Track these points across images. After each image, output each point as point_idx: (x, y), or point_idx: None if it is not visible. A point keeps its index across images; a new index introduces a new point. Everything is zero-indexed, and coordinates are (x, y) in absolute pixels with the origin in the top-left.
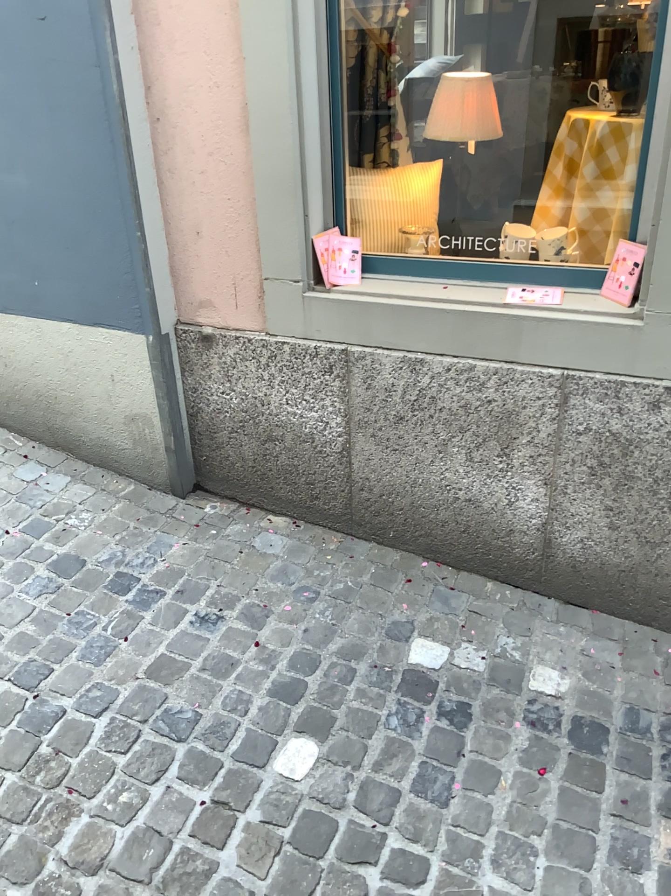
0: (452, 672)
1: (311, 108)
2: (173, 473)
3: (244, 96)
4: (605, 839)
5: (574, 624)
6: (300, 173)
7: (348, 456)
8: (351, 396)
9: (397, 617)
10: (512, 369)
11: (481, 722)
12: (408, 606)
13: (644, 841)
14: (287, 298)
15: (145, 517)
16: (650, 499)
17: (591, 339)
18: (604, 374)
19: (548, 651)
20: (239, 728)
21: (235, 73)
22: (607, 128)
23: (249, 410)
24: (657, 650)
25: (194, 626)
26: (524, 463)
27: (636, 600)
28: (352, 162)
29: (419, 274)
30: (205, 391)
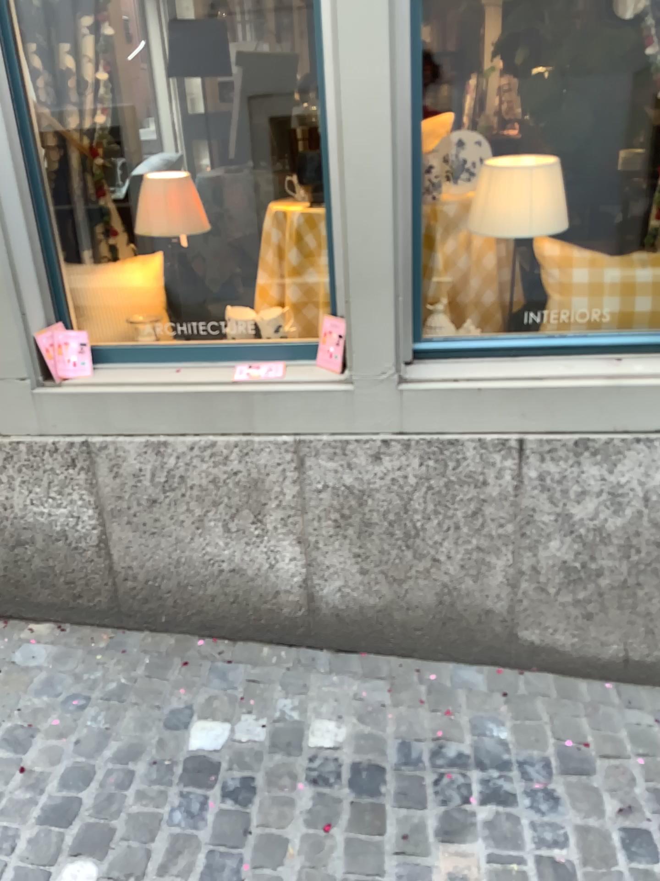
0: (233, 746)
1: (13, 212)
2: None
3: None
4: (389, 879)
5: (345, 671)
6: (12, 276)
7: (106, 547)
8: (99, 487)
9: (174, 703)
10: (248, 441)
11: (265, 792)
12: (185, 689)
13: (425, 869)
14: (18, 399)
15: None
16: (389, 542)
17: (313, 405)
18: (329, 435)
19: (323, 703)
20: (5, 870)
21: None
22: (302, 217)
23: None
24: (420, 678)
25: None
26: (275, 526)
27: (396, 636)
28: (71, 260)
29: (149, 361)
30: None
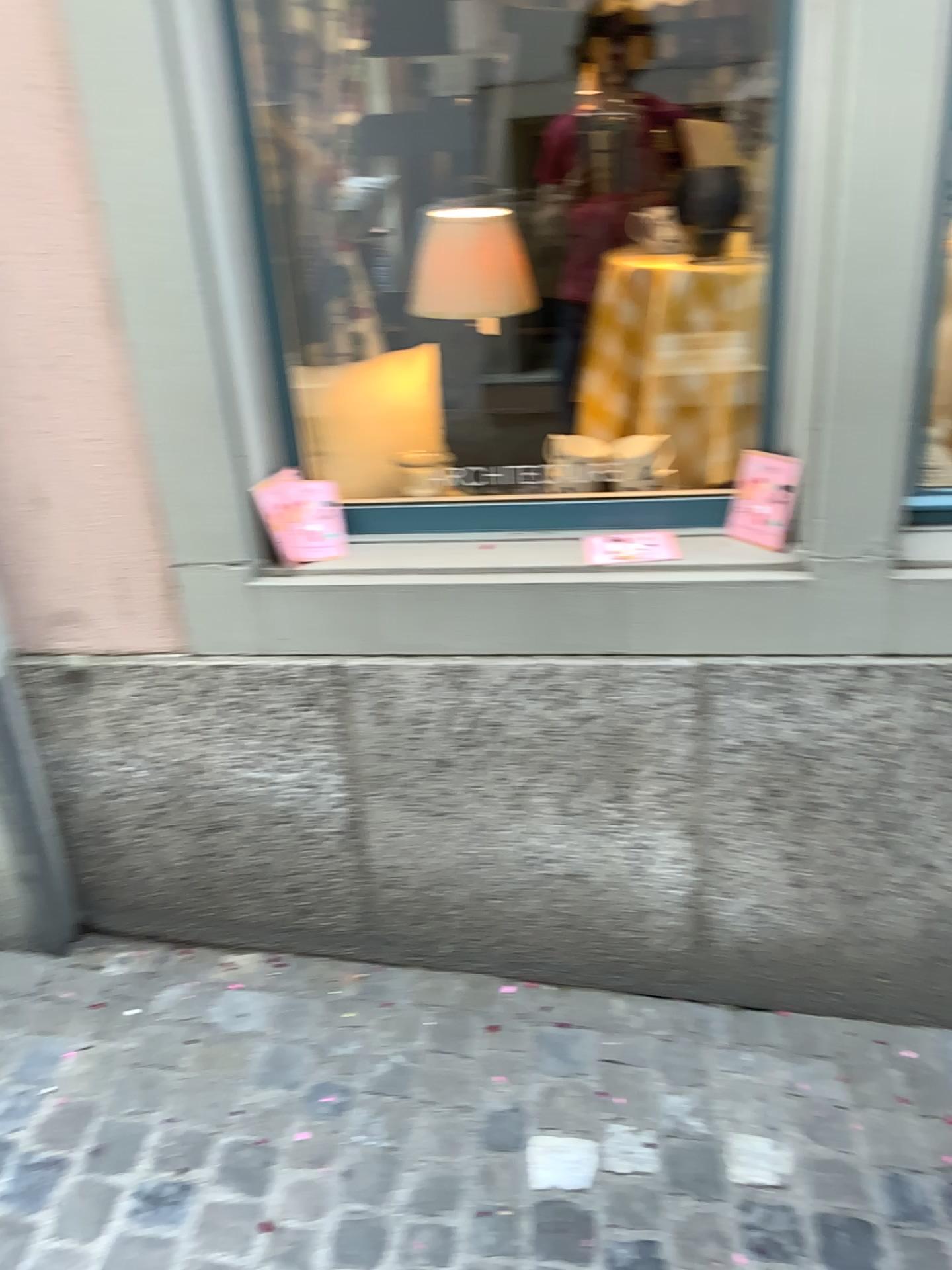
0: (610, 1187)
1: (229, 280)
2: (43, 914)
3: (107, 268)
4: None
5: (765, 1045)
6: (224, 389)
7: (359, 837)
8: (354, 741)
9: (493, 1104)
10: (618, 666)
11: None
12: (505, 1077)
13: None
14: (224, 596)
15: (4, 1010)
16: (852, 835)
17: (737, 607)
18: (764, 658)
19: (743, 1106)
20: None
21: (87, 230)
22: (686, 281)
23: (174, 788)
24: (894, 1060)
25: (142, 1222)
26: (651, 807)
27: (846, 986)
28: (295, 358)
29: (437, 529)
30: (87, 766)
